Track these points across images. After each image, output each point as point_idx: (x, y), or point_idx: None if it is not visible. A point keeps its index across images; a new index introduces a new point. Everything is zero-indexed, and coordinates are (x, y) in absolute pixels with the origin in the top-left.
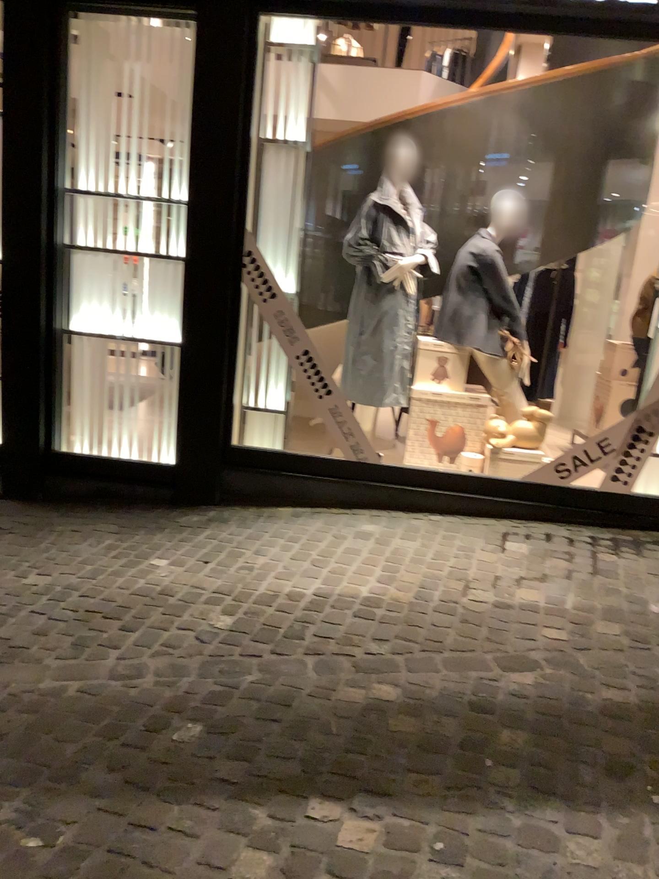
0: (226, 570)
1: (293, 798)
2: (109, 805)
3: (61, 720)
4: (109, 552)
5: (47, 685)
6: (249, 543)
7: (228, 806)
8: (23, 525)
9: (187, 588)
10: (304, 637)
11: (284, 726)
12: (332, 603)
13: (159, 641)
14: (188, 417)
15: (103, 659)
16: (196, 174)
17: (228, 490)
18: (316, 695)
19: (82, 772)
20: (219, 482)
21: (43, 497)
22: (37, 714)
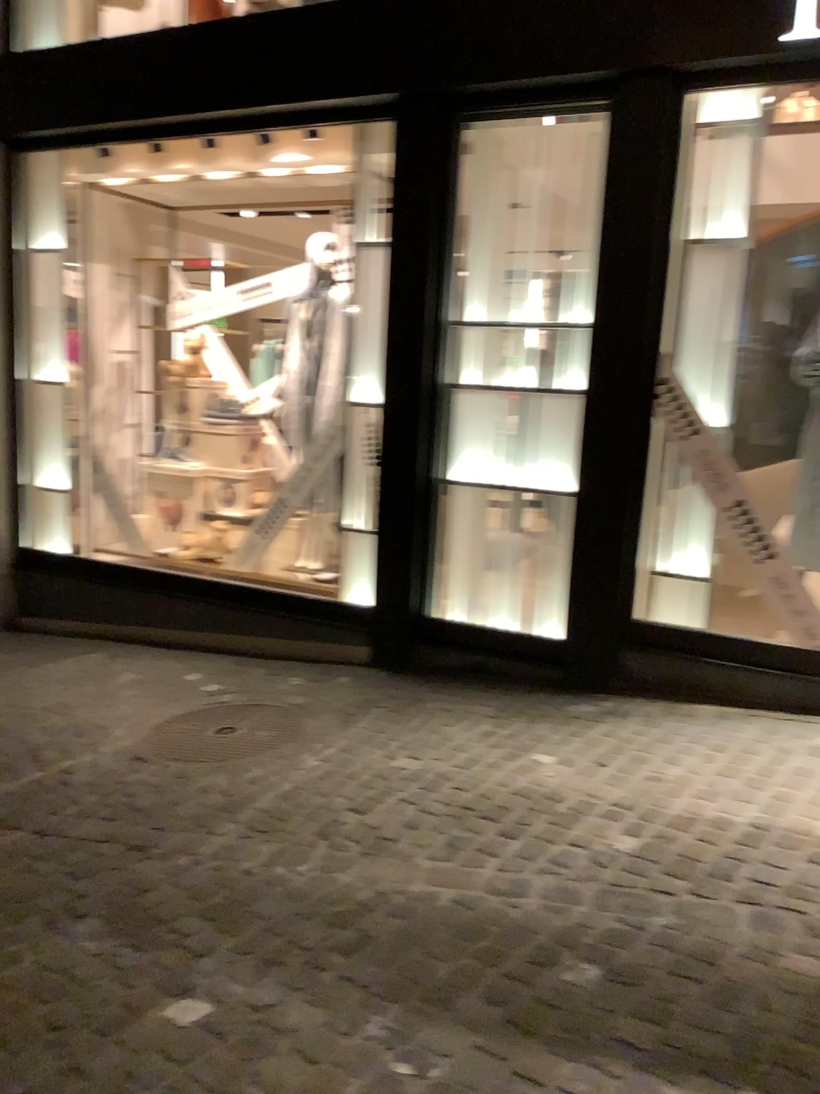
0: (630, 778)
1: (725, 1089)
2: (491, 1047)
3: (435, 934)
4: (486, 741)
5: (420, 890)
6: (659, 747)
7: (637, 1081)
8: (393, 701)
9: (581, 795)
10: (735, 878)
11: (710, 992)
12: (774, 837)
13: (547, 857)
14: (584, 583)
15: (481, 869)
16: (601, 291)
17: (631, 677)
18: (754, 959)
19: (461, 1000)
20: (620, 666)
21: (413, 671)
22: (410, 923)
